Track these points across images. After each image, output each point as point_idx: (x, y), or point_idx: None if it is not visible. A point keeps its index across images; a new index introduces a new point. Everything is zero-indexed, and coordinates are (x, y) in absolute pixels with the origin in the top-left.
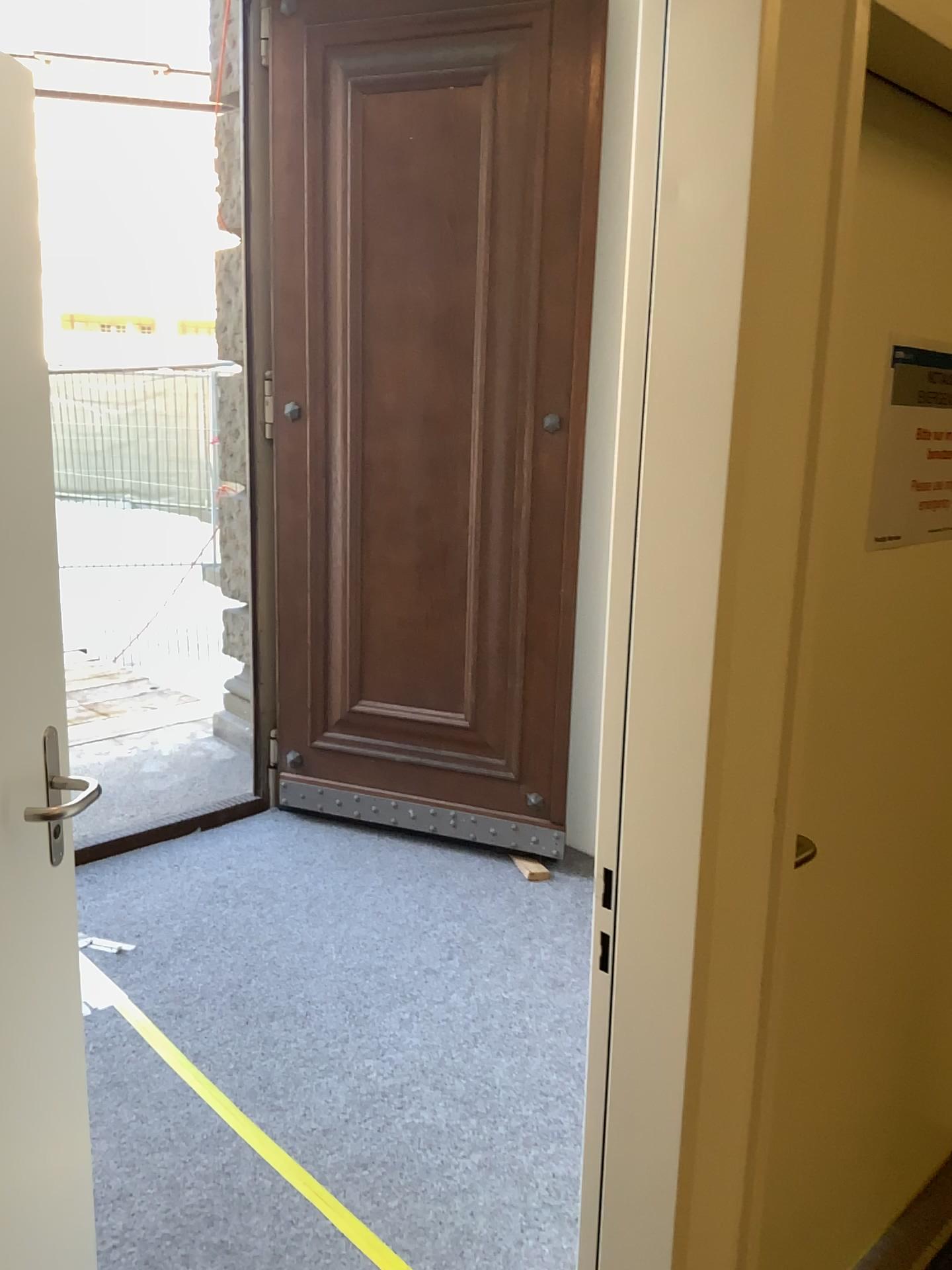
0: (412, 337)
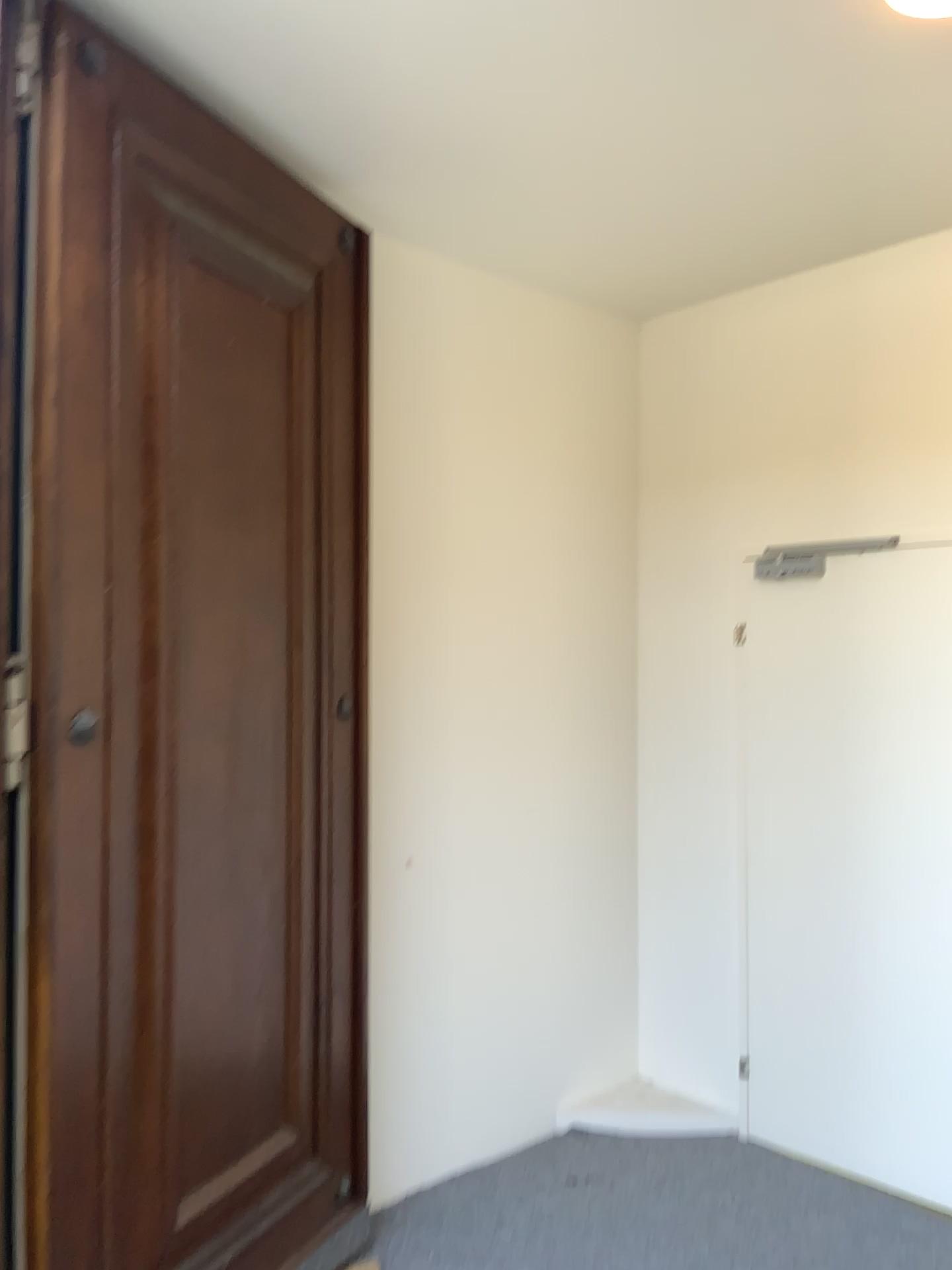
0: (234, 595)
